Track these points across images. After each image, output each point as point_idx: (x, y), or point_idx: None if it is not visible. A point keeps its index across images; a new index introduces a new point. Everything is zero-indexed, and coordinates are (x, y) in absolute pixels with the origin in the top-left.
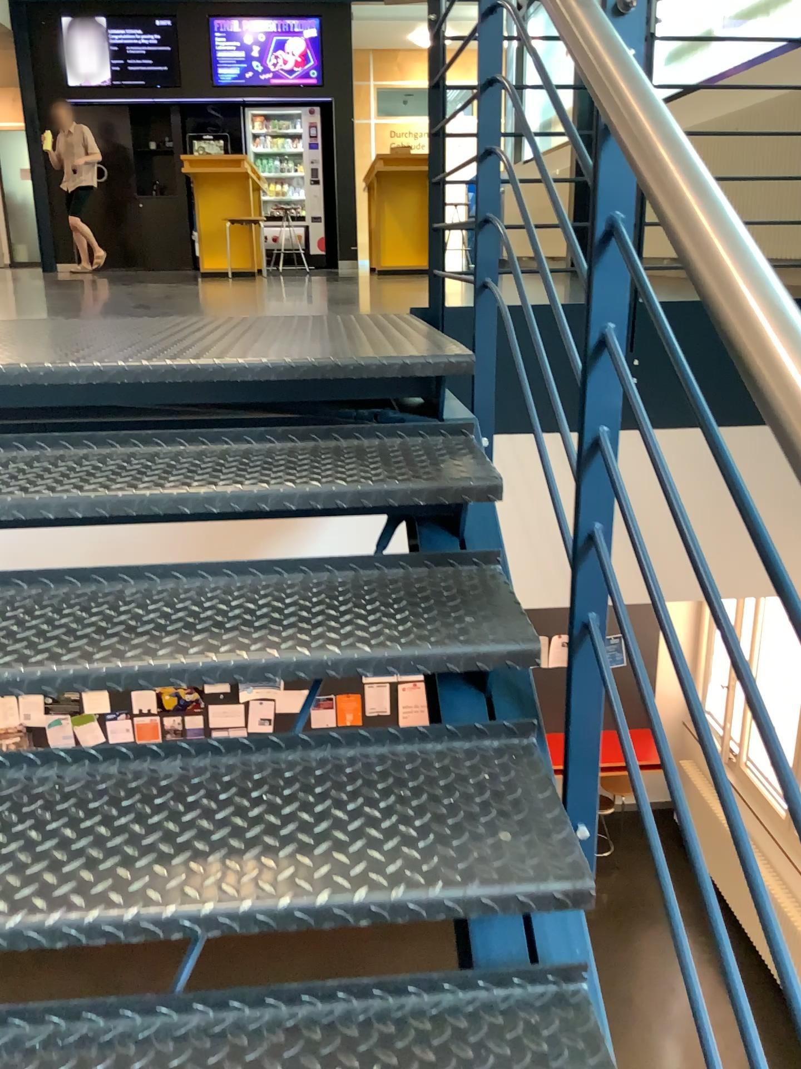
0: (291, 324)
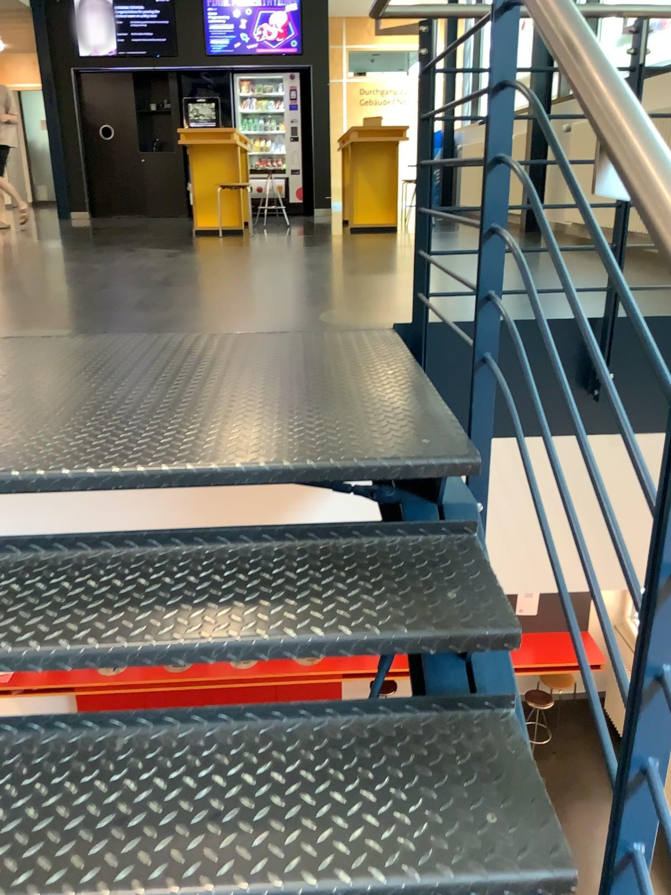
0: (284, 374)
